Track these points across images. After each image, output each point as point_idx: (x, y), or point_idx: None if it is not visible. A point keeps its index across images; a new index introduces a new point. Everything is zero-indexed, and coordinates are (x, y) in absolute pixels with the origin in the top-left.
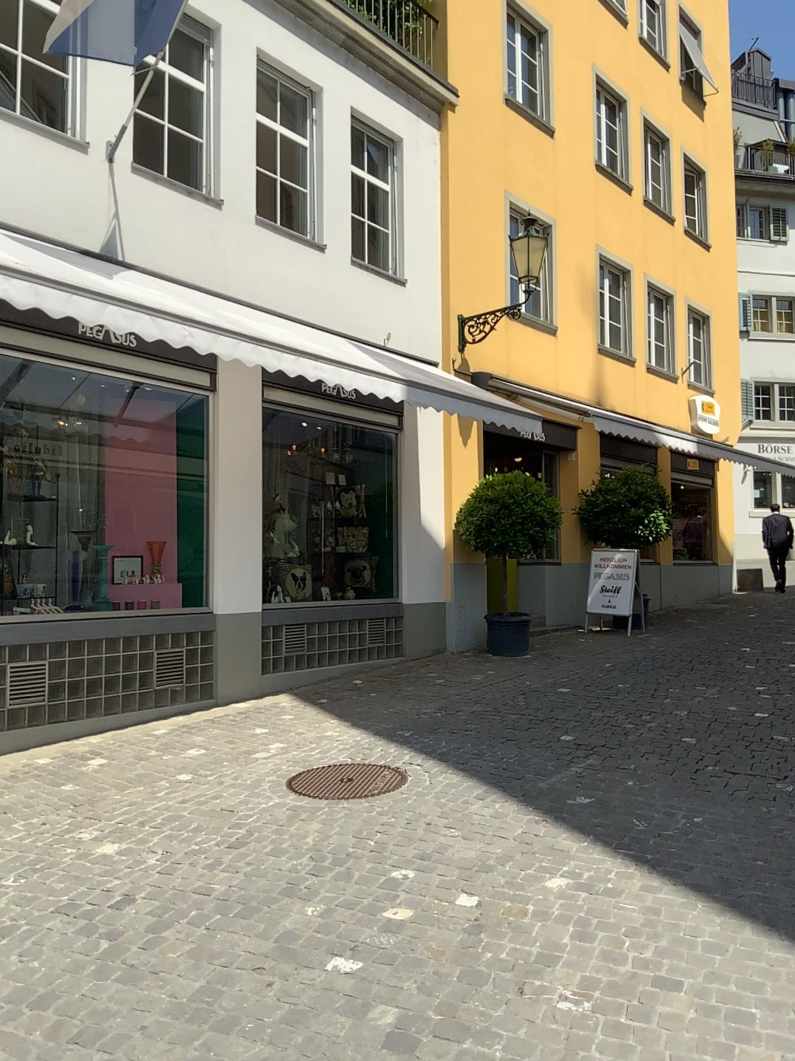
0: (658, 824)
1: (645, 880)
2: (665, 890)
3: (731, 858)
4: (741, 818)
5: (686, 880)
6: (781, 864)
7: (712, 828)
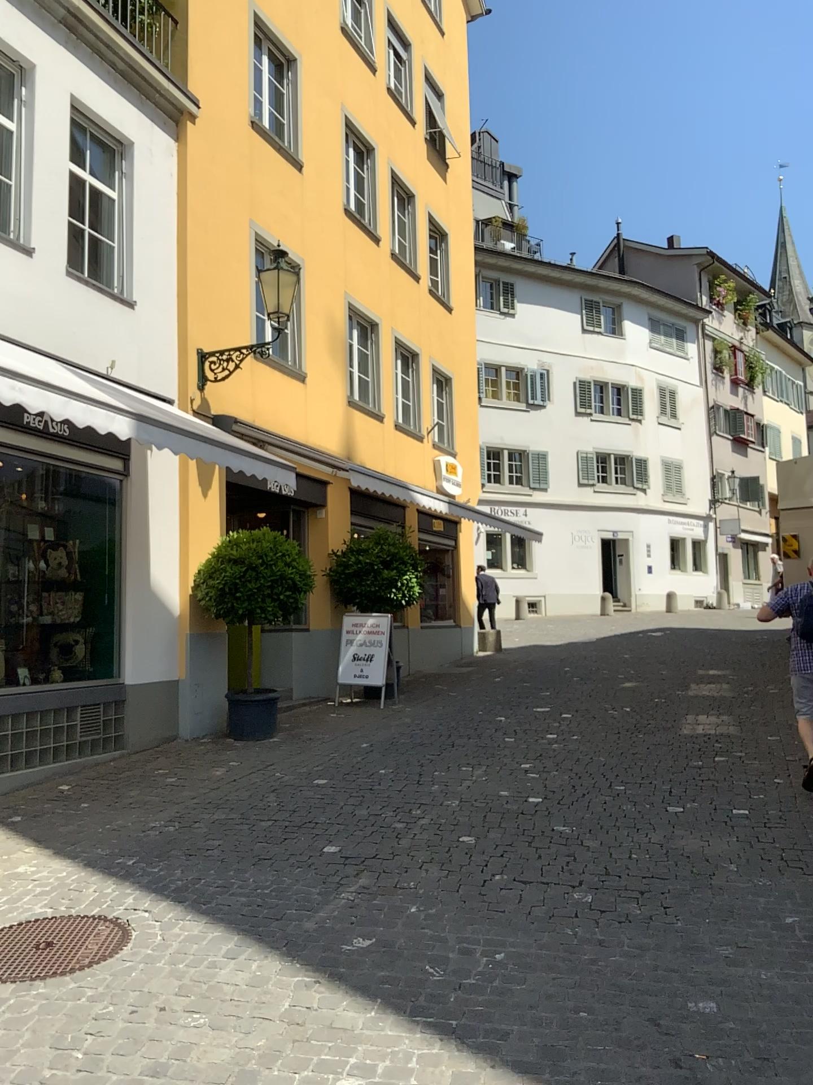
0: (460, 973)
1: (461, 1067)
2: (487, 1079)
3: (555, 1014)
4: (553, 950)
5: (508, 1056)
6: (612, 1015)
7: (522, 969)
